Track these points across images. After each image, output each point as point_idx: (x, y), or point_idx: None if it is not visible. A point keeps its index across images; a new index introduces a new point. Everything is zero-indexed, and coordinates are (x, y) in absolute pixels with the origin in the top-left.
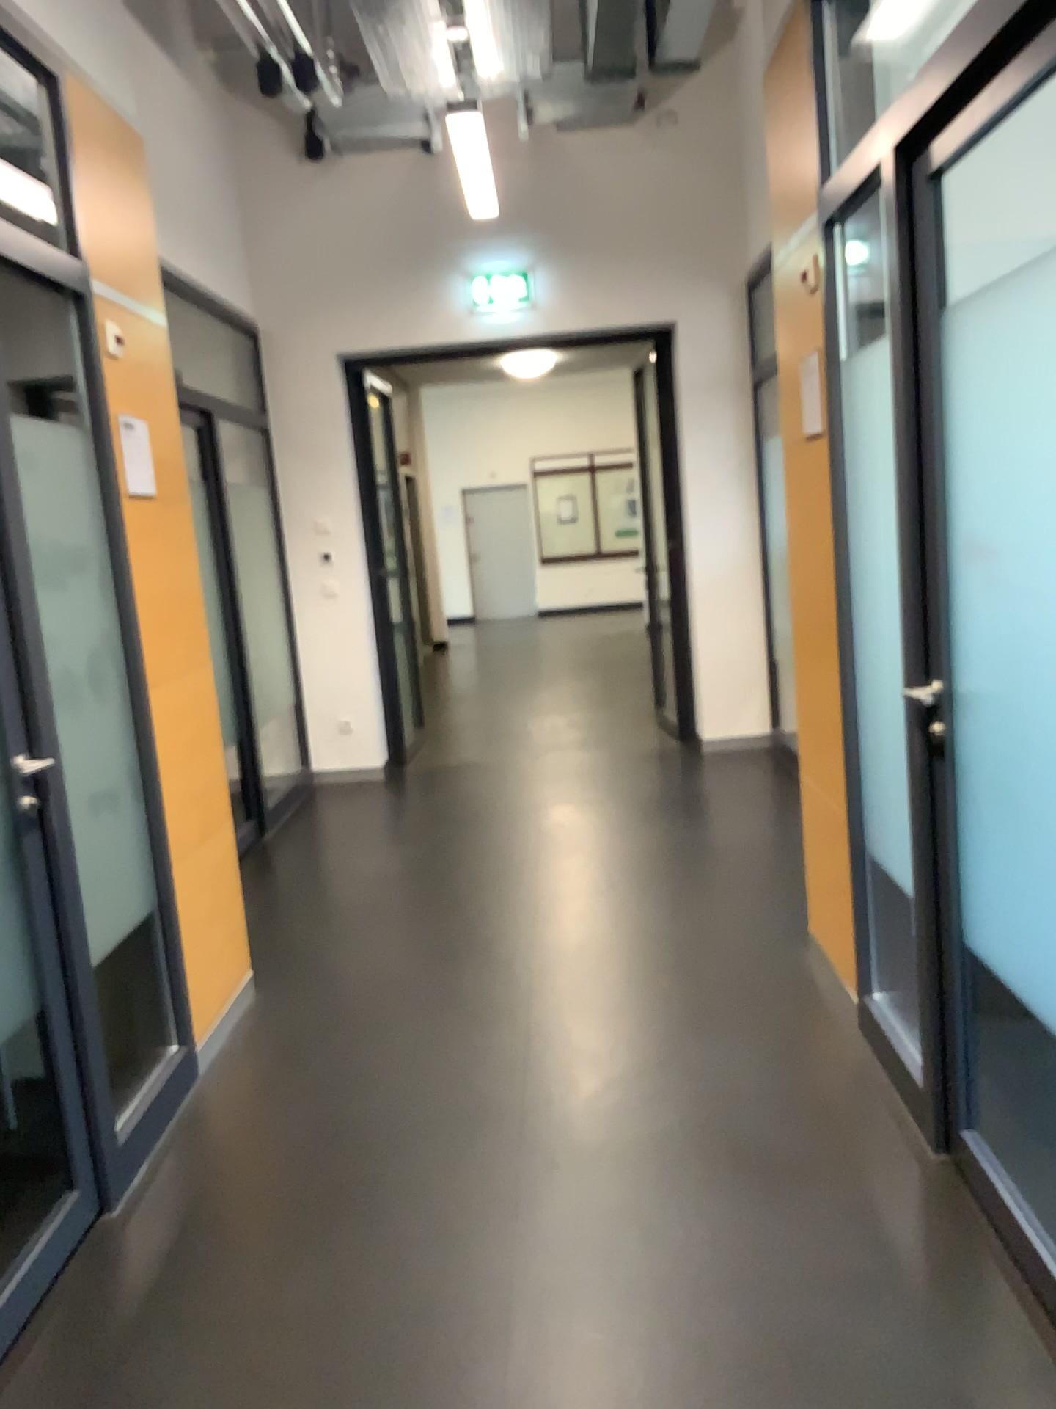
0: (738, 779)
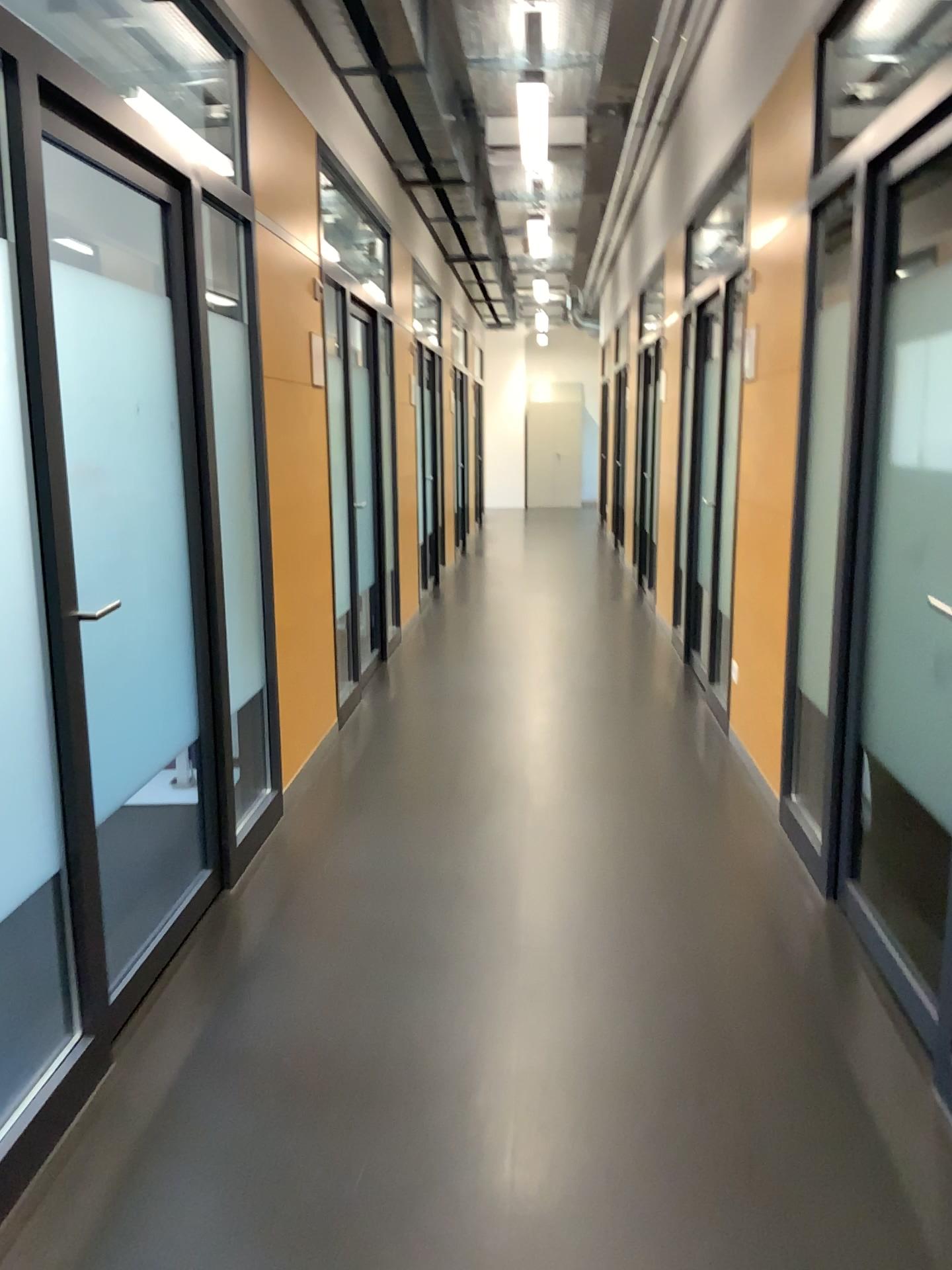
0: None
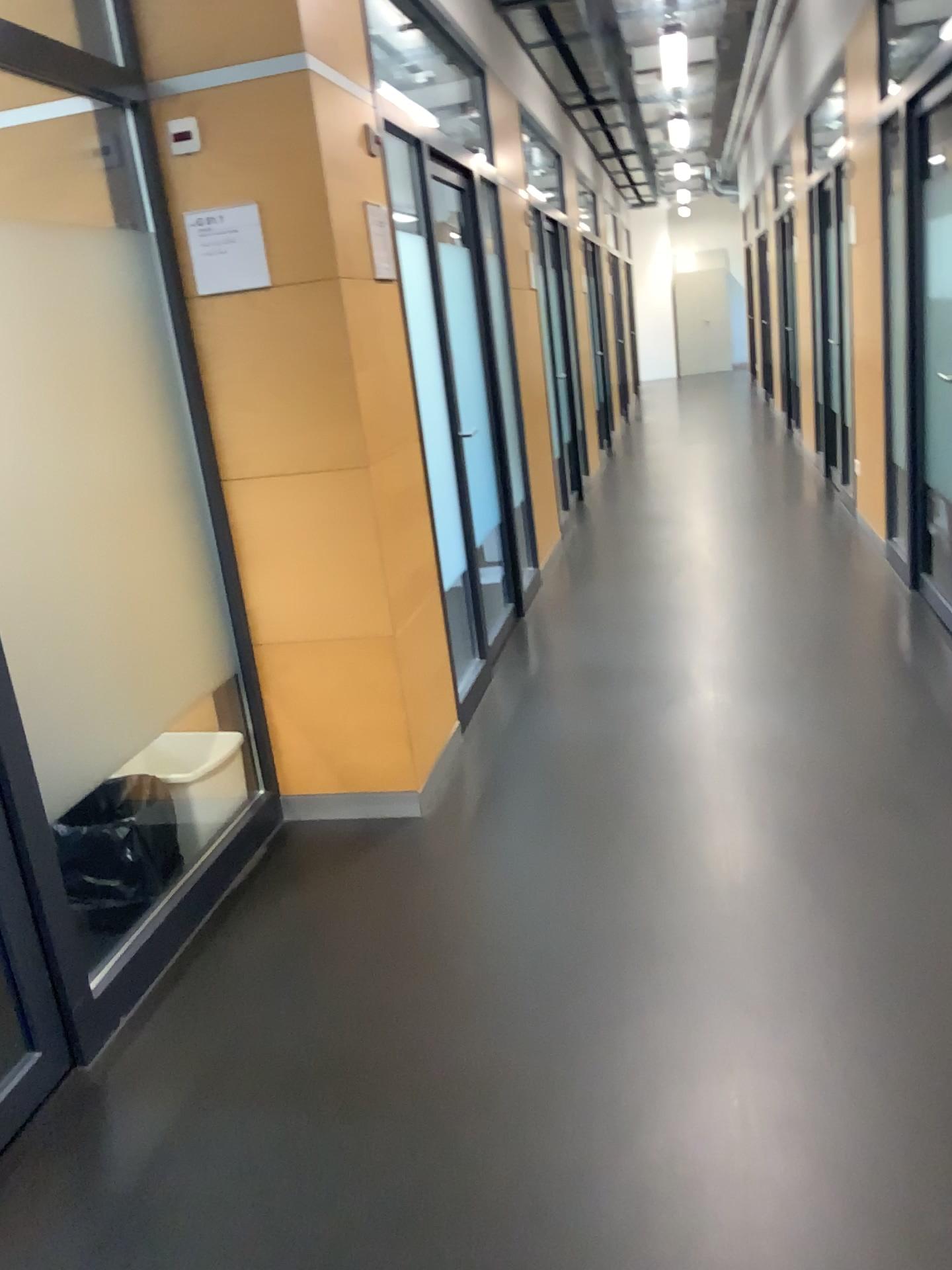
0: None
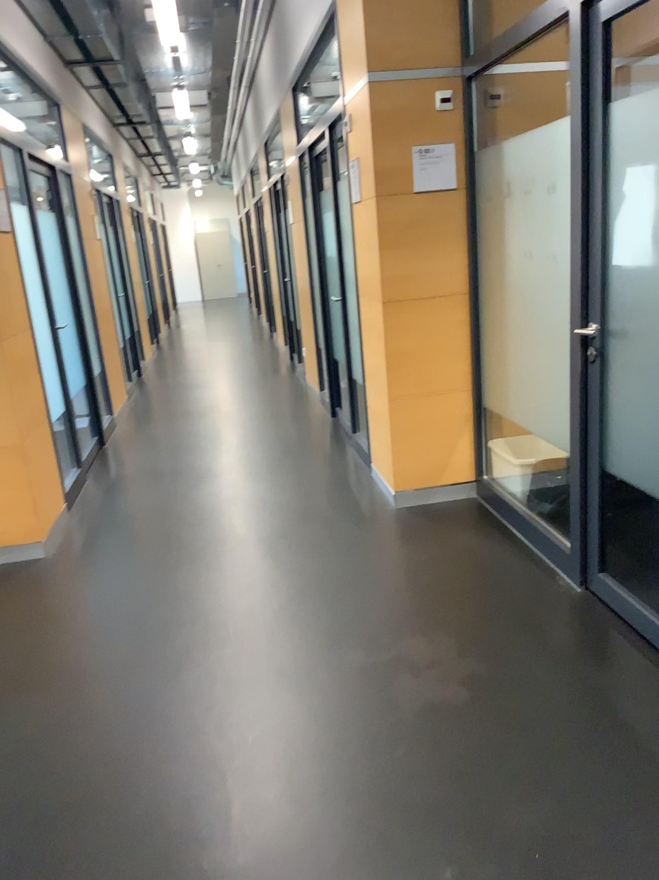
0: None
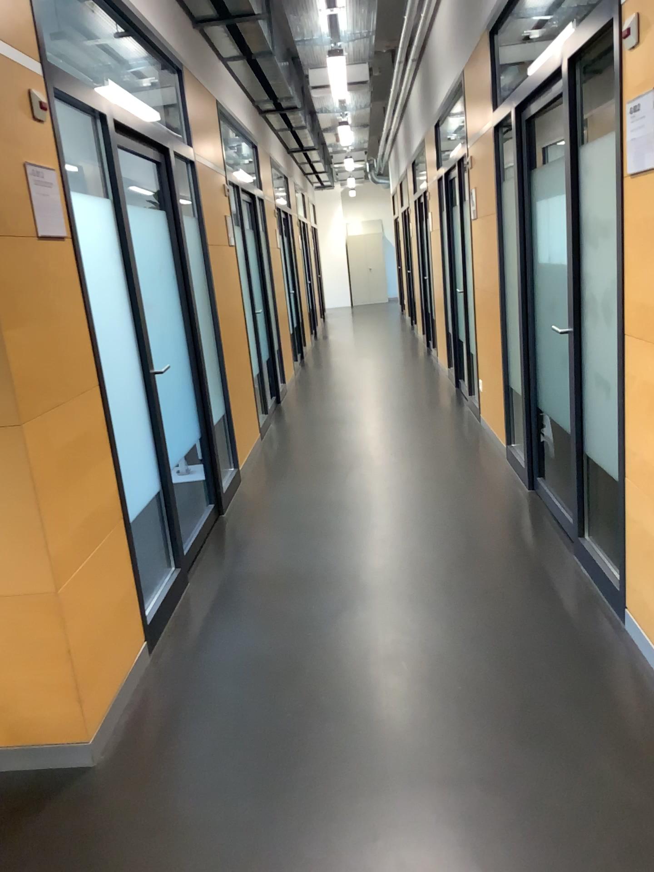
0: None
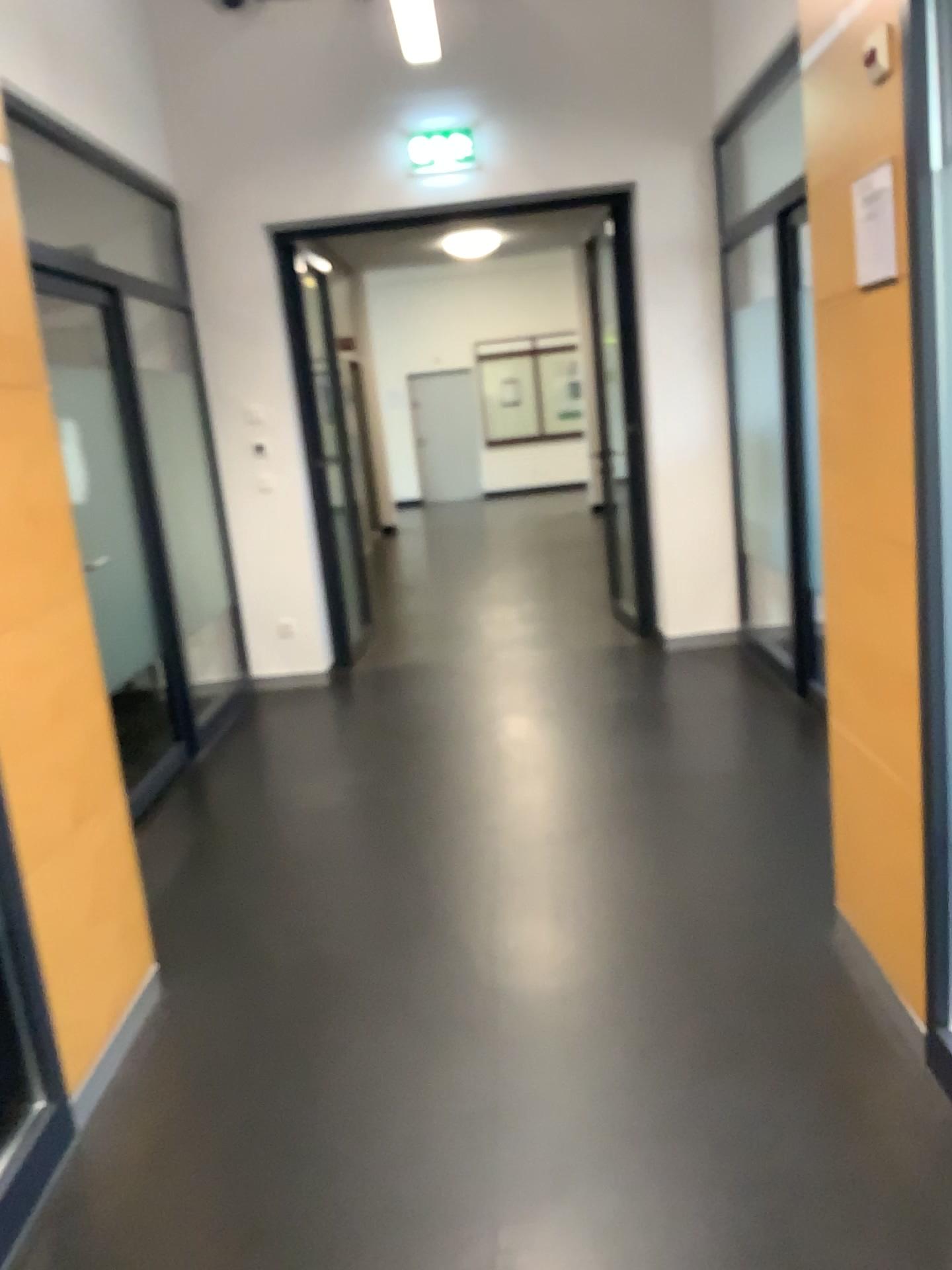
0: (708, 684)
